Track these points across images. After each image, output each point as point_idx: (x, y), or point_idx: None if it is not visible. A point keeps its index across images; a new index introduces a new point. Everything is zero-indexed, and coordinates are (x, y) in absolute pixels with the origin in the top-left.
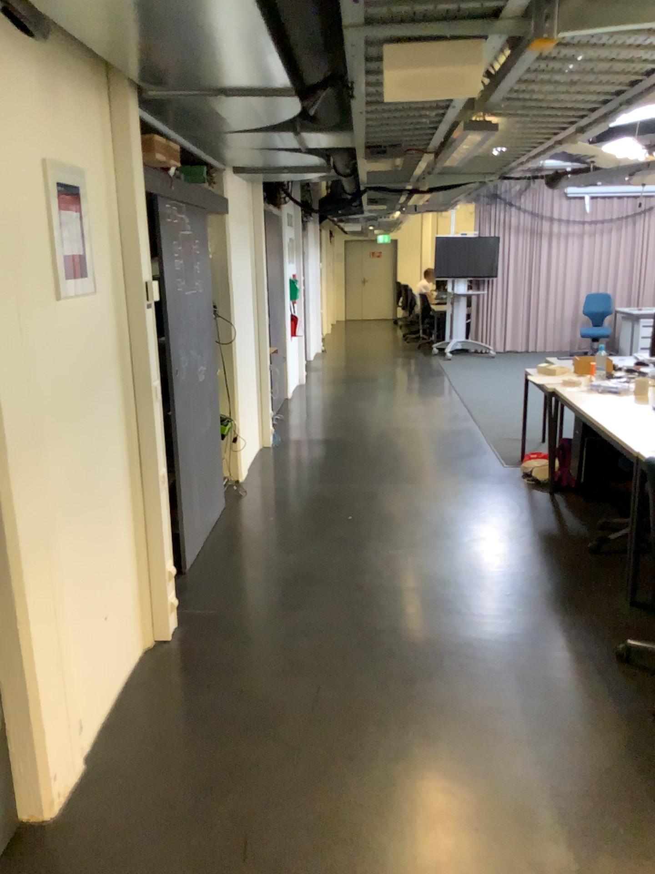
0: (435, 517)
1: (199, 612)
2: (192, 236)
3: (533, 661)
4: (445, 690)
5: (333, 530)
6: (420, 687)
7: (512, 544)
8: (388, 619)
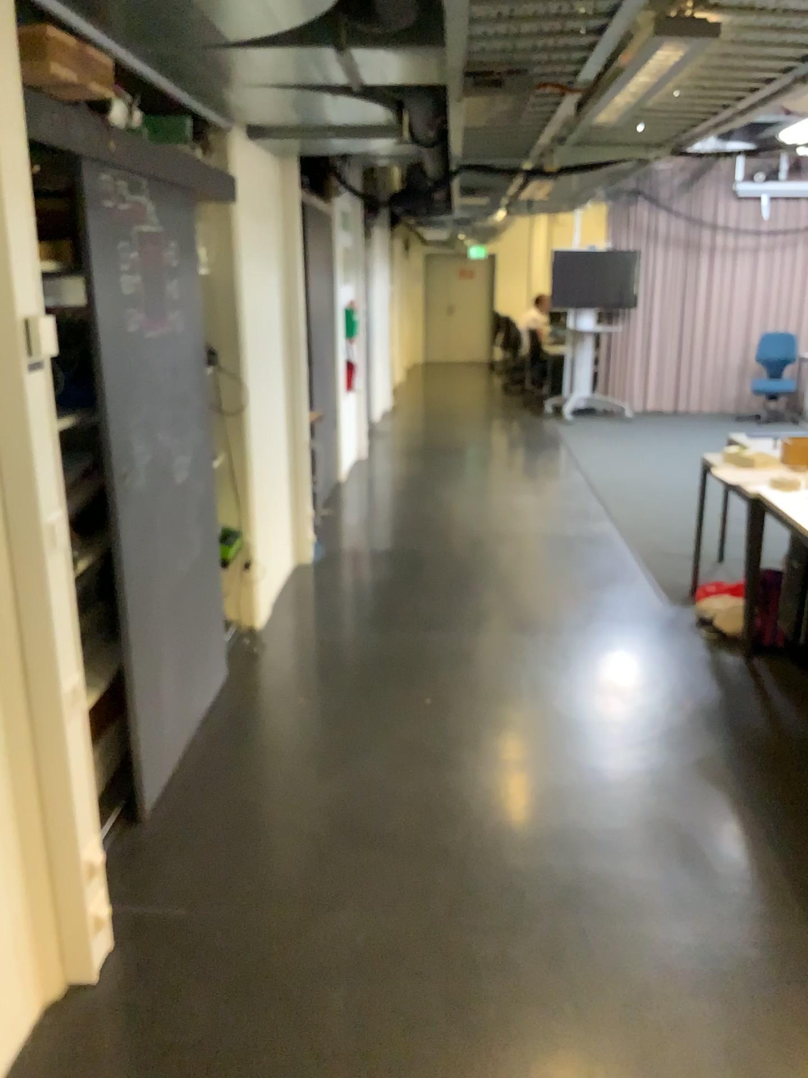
0: (566, 702)
1: (157, 911)
2: (158, 235)
3: (773, 1054)
4: None
5: (401, 726)
6: None
7: (697, 760)
8: (494, 935)
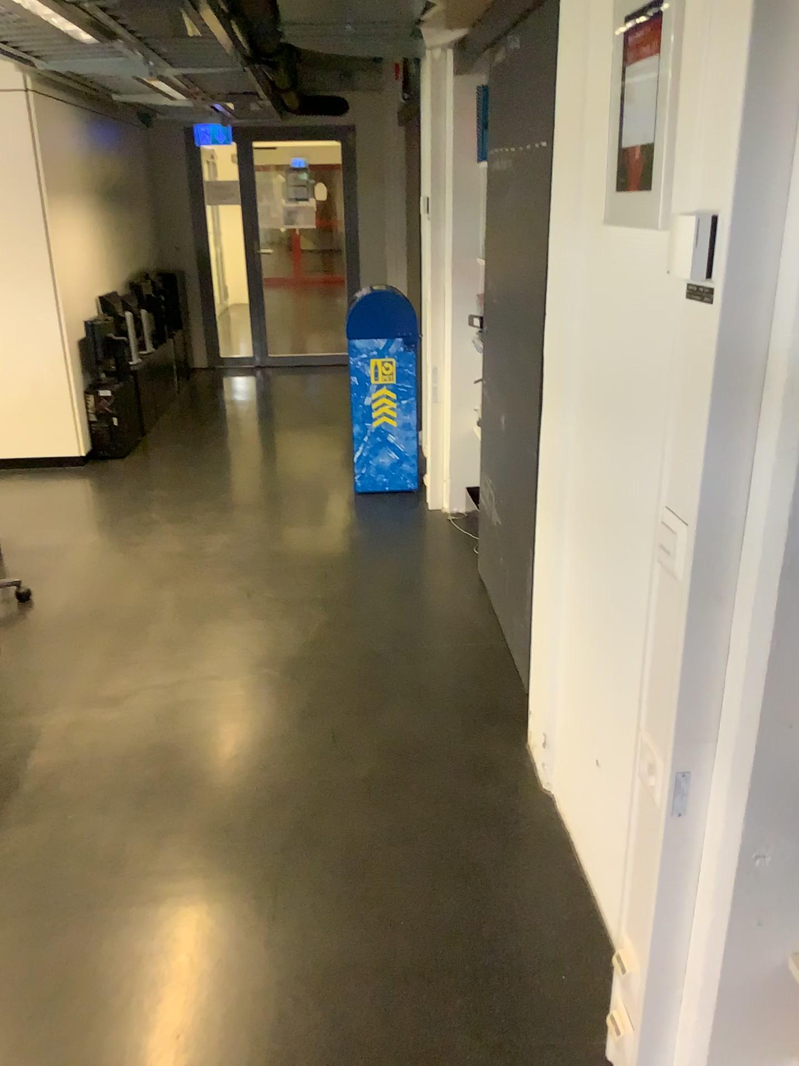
0: None
1: None
2: None
3: None
4: (54, 942)
5: None
6: (93, 947)
7: None
8: None
